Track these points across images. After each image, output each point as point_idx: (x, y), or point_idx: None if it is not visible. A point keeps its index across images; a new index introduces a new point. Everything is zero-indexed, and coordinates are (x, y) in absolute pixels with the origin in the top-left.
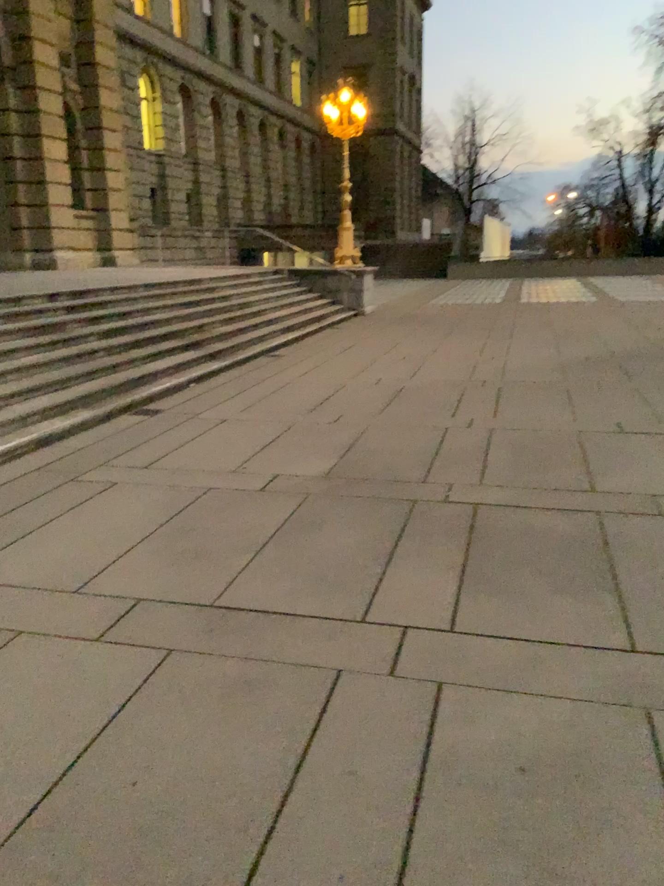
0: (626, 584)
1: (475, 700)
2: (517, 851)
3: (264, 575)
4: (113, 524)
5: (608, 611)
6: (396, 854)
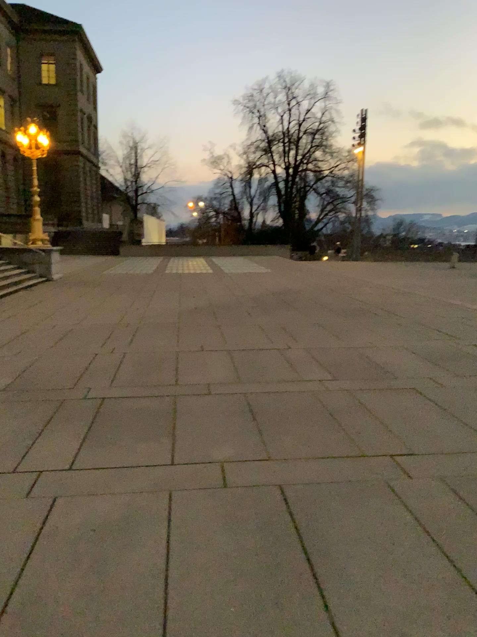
0: (178, 433)
1: (74, 502)
2: (80, 566)
3: None
4: None
5: (164, 447)
6: (9, 581)
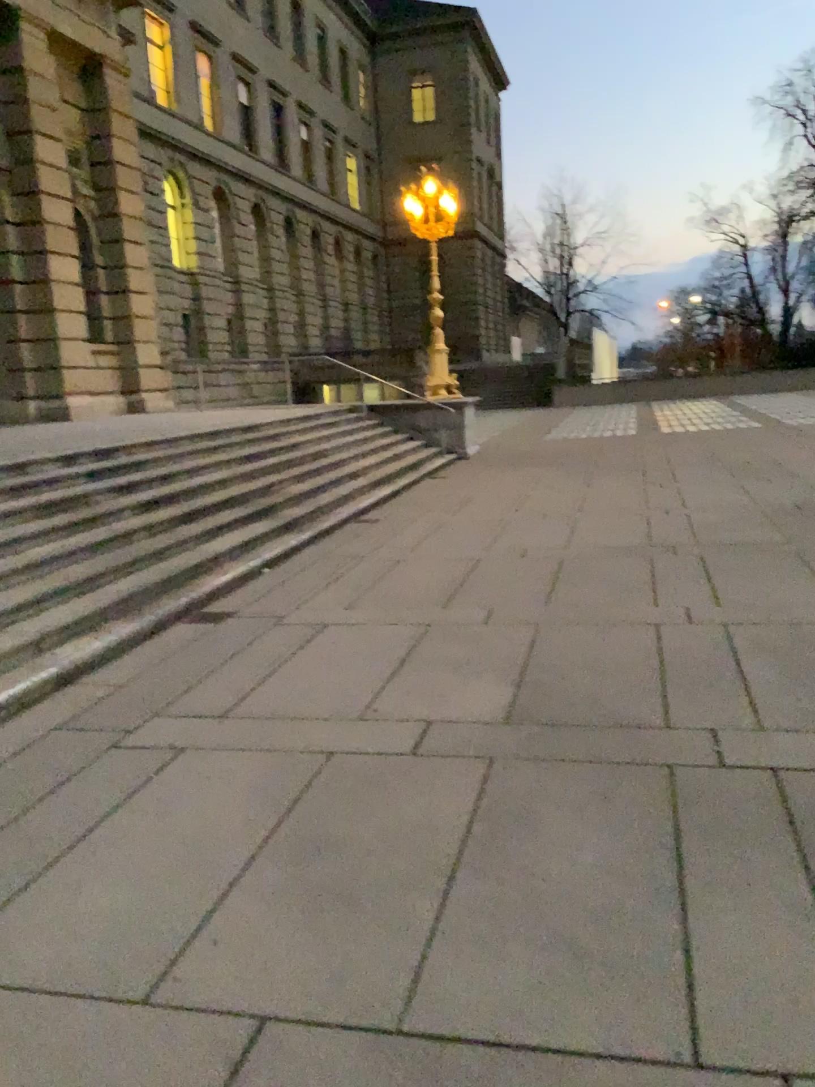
0: None
1: None
2: None
3: (474, 949)
4: (189, 837)
5: None
6: None
